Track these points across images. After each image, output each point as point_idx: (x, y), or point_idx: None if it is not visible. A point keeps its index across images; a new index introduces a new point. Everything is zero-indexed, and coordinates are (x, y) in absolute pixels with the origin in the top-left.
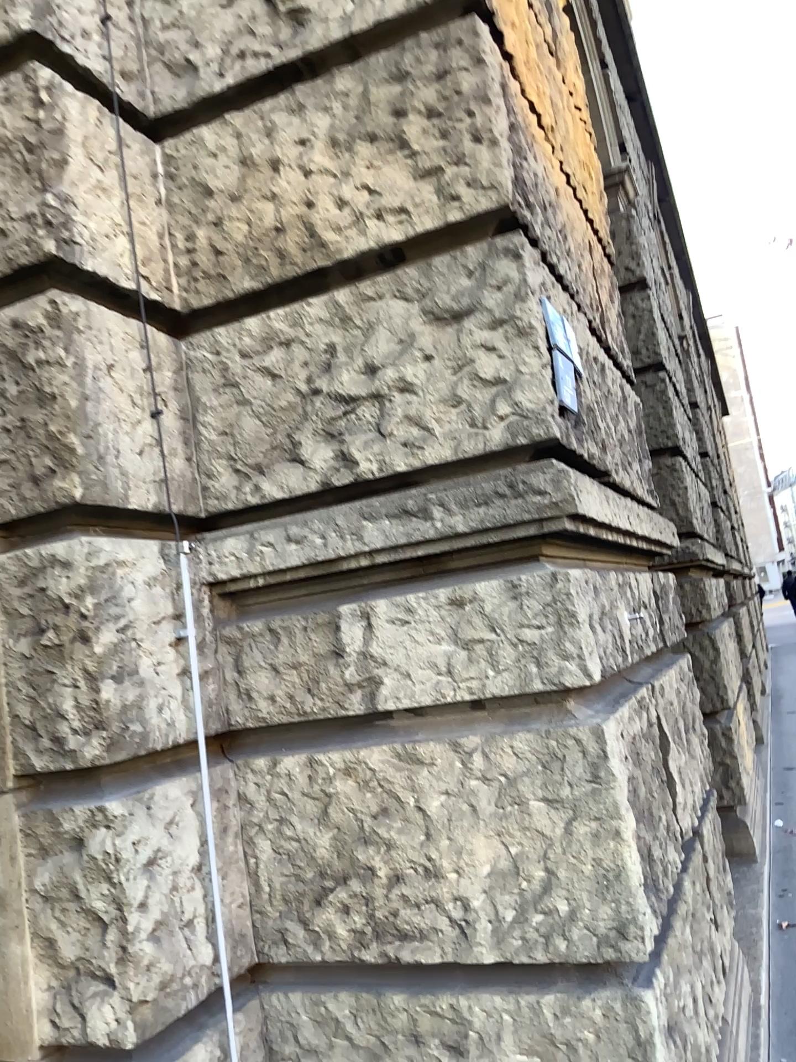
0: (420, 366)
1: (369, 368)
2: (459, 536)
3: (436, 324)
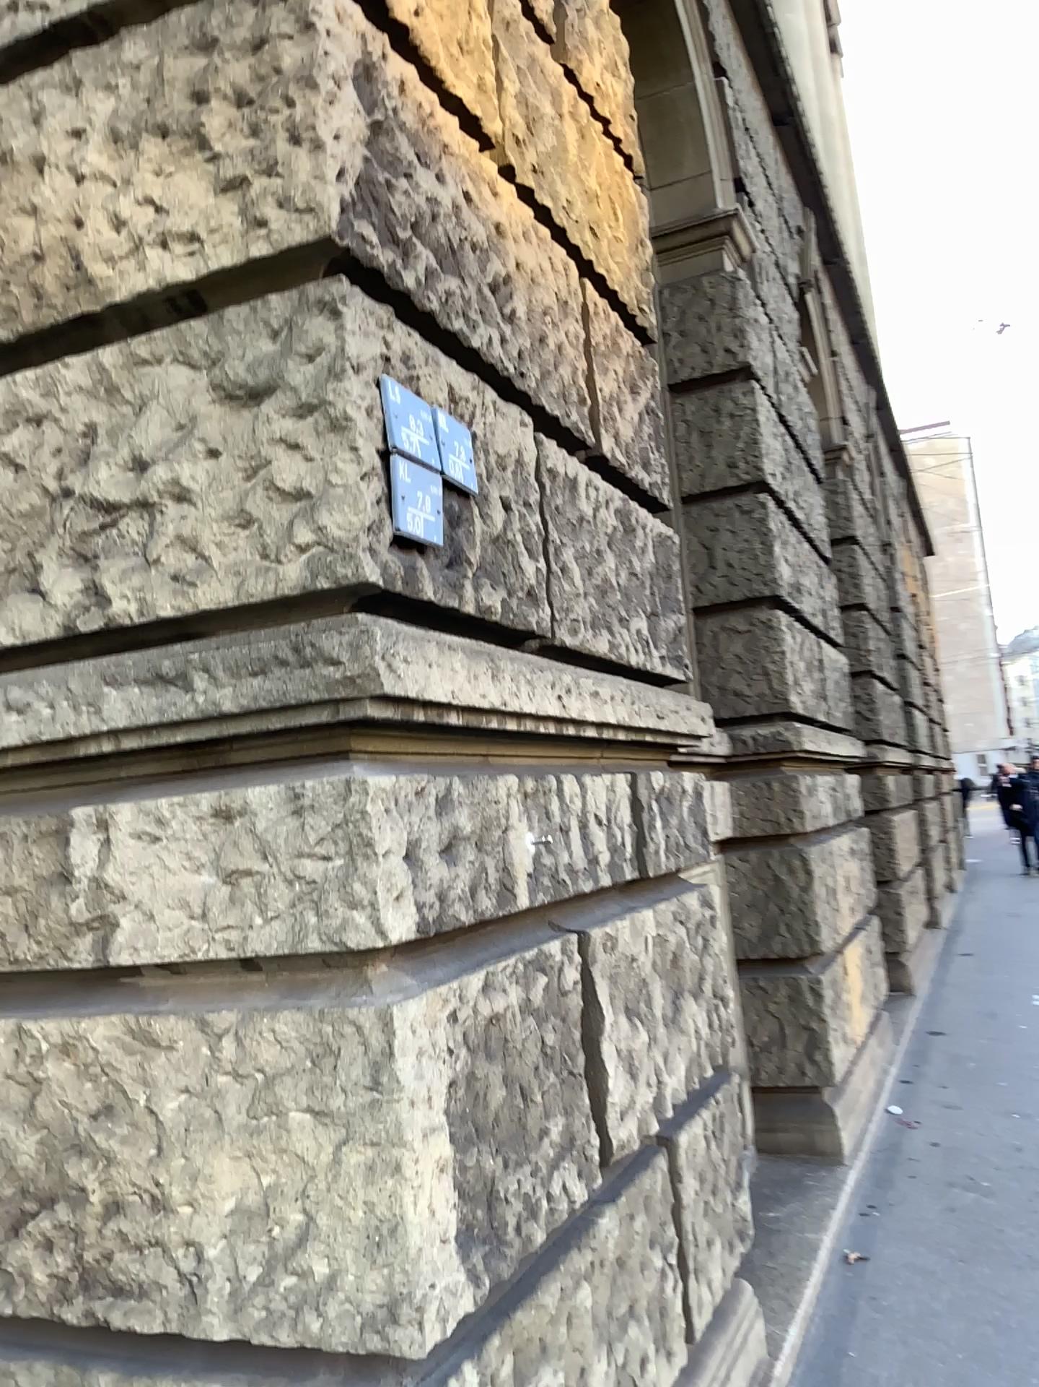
0: (205, 465)
1: (142, 464)
2: (231, 715)
3: (230, 405)
